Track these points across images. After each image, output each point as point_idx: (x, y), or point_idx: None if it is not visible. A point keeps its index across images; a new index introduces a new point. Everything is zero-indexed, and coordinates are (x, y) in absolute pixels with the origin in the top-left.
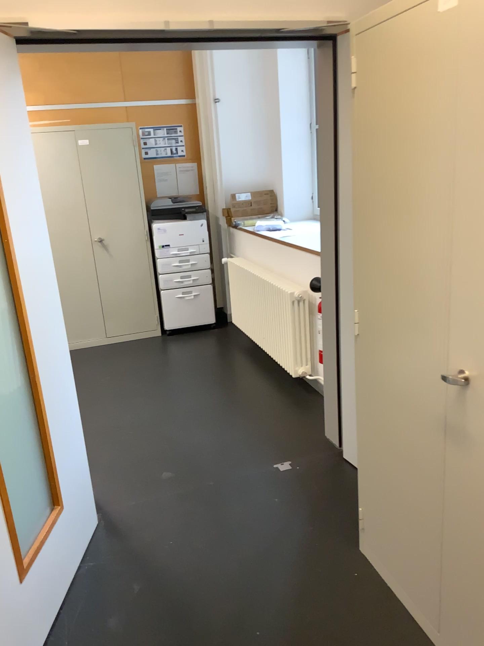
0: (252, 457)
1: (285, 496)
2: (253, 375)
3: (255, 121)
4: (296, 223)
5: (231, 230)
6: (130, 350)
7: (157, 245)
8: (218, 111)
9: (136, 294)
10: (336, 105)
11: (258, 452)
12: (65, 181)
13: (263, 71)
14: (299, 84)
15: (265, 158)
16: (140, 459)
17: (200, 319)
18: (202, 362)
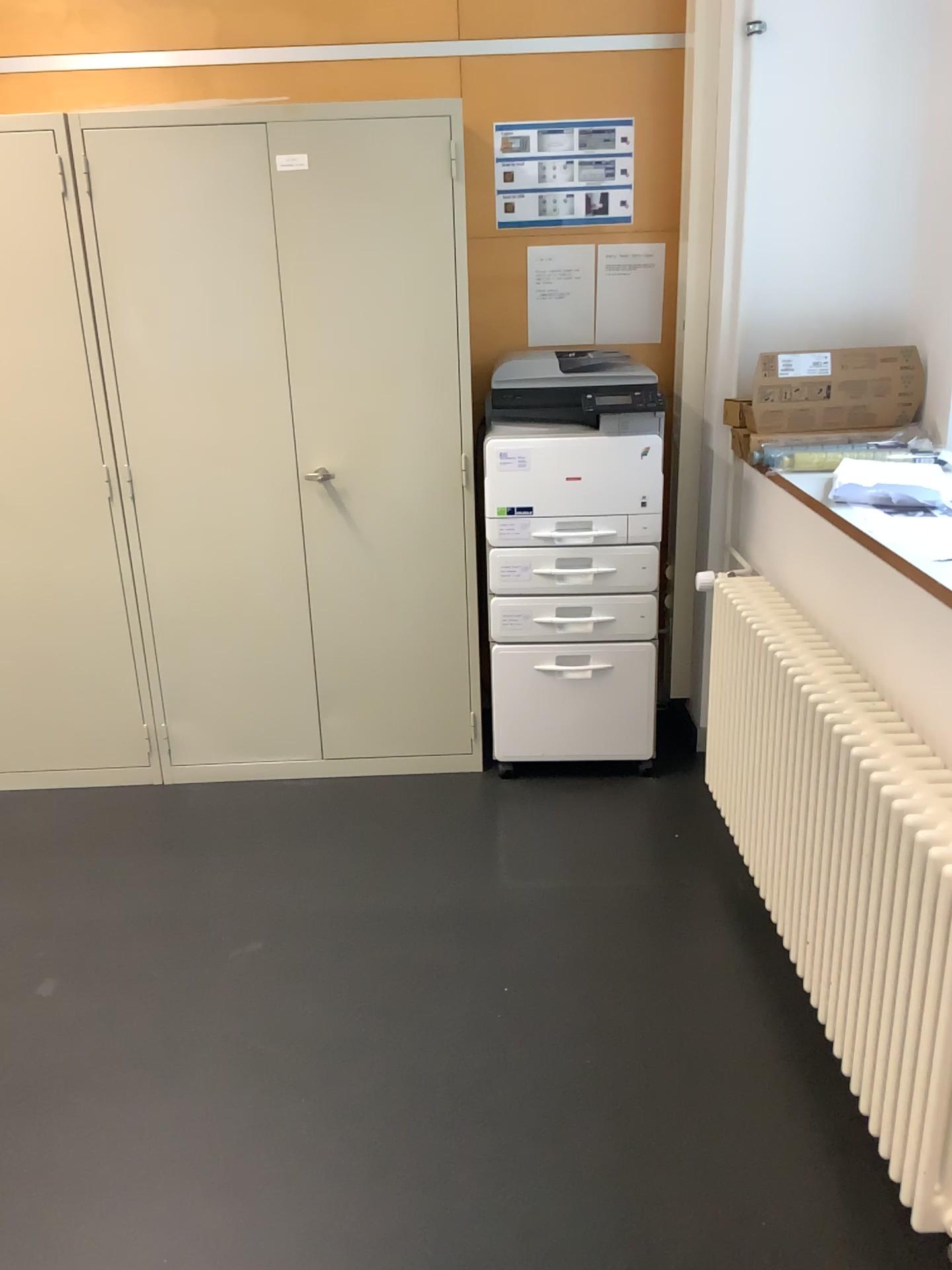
0: None
1: None
2: (741, 1081)
3: (886, 100)
4: None
5: (747, 473)
6: (374, 820)
7: (493, 506)
8: (756, 67)
9: (420, 645)
10: None
11: None
12: (228, 284)
13: None
14: None
15: (903, 237)
16: None
17: (610, 741)
18: (571, 944)
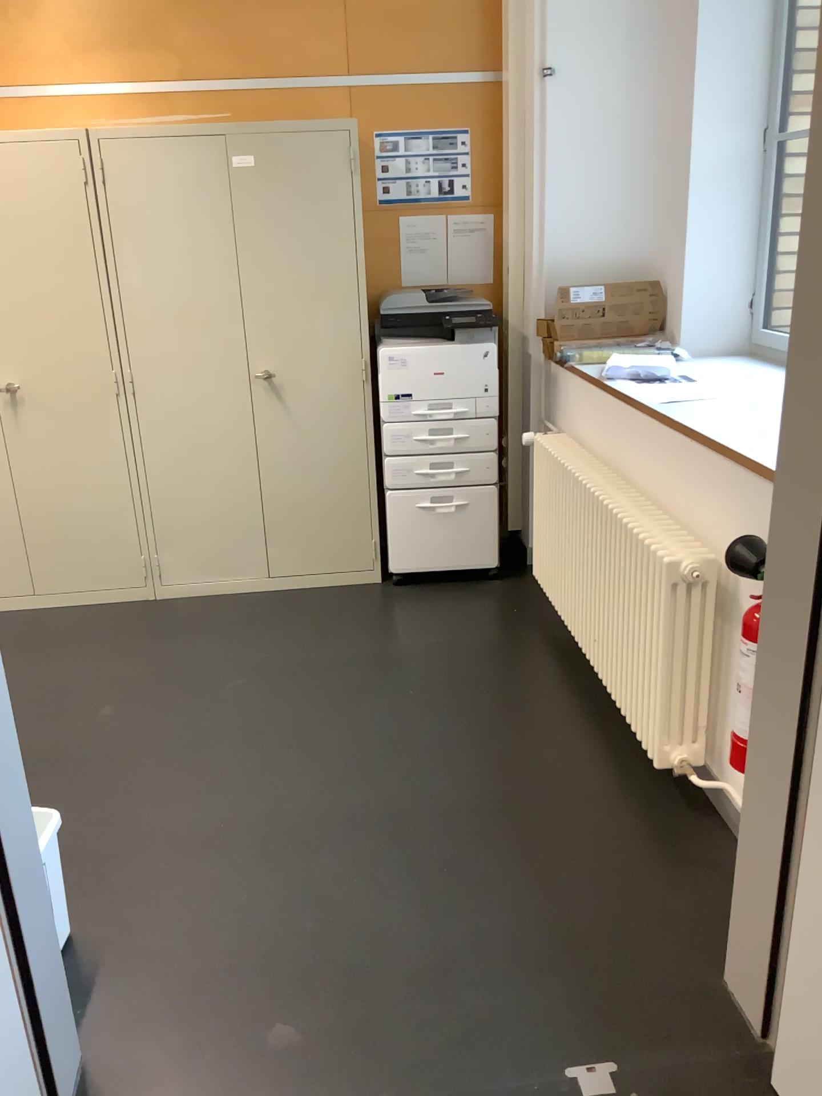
0: (512, 1021)
1: None
2: (560, 726)
3: (633, 121)
4: (704, 366)
5: (554, 368)
6: (310, 612)
7: (385, 393)
8: (549, 98)
9: (335, 493)
10: None
11: (530, 1006)
12: (200, 244)
13: (662, 2)
14: (749, 31)
15: (647, 209)
16: (231, 964)
17: (468, 557)
18: (451, 669)
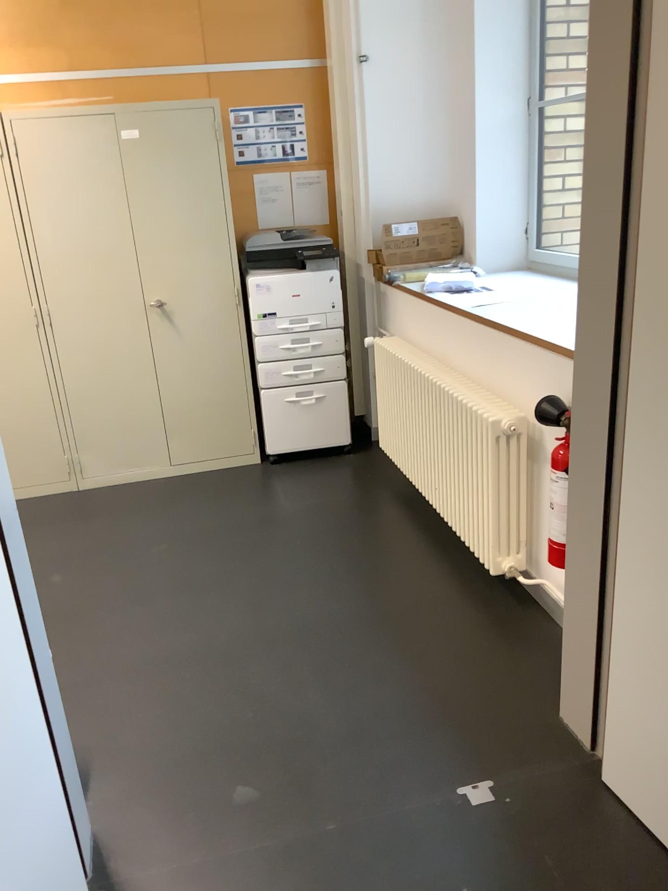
0: (413, 762)
1: (484, 884)
2: (416, 555)
3: (431, 95)
4: (497, 278)
5: (383, 287)
6: (208, 490)
7: (255, 313)
8: (366, 78)
9: (220, 395)
10: (645, 21)
11: (425, 750)
12: (100, 202)
13: (446, 4)
14: (513, 25)
15: (446, 162)
16: (196, 749)
17: (327, 437)
18: (326, 522)
